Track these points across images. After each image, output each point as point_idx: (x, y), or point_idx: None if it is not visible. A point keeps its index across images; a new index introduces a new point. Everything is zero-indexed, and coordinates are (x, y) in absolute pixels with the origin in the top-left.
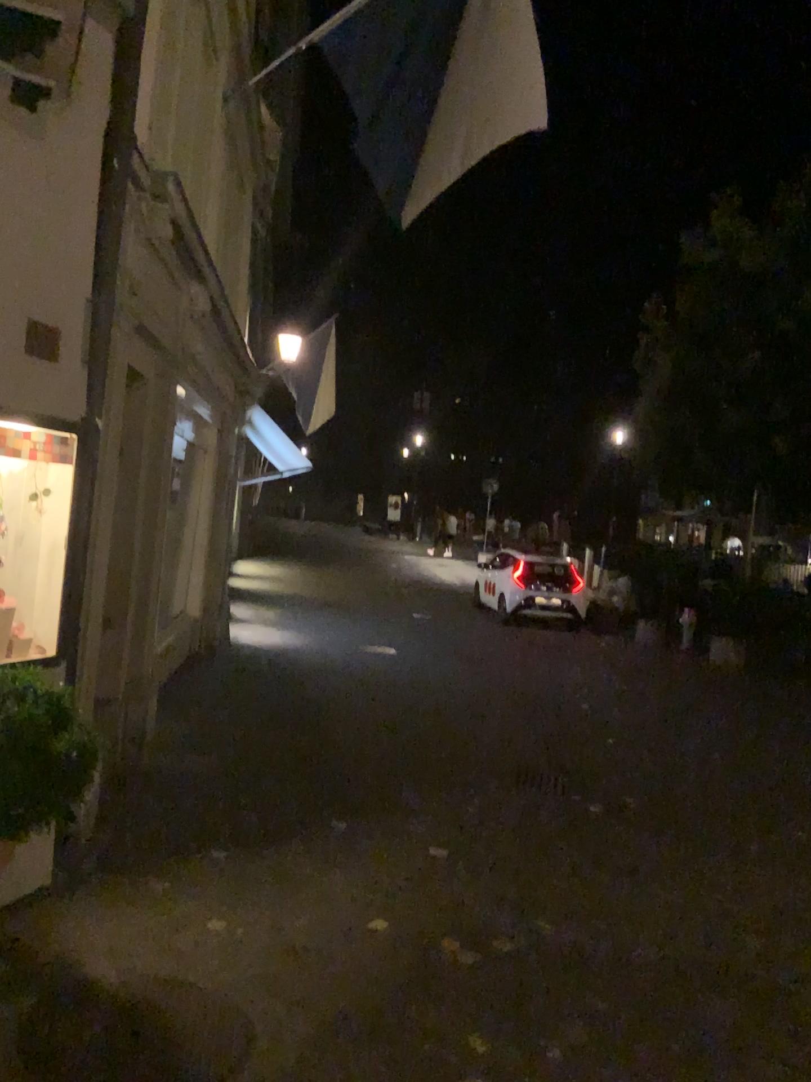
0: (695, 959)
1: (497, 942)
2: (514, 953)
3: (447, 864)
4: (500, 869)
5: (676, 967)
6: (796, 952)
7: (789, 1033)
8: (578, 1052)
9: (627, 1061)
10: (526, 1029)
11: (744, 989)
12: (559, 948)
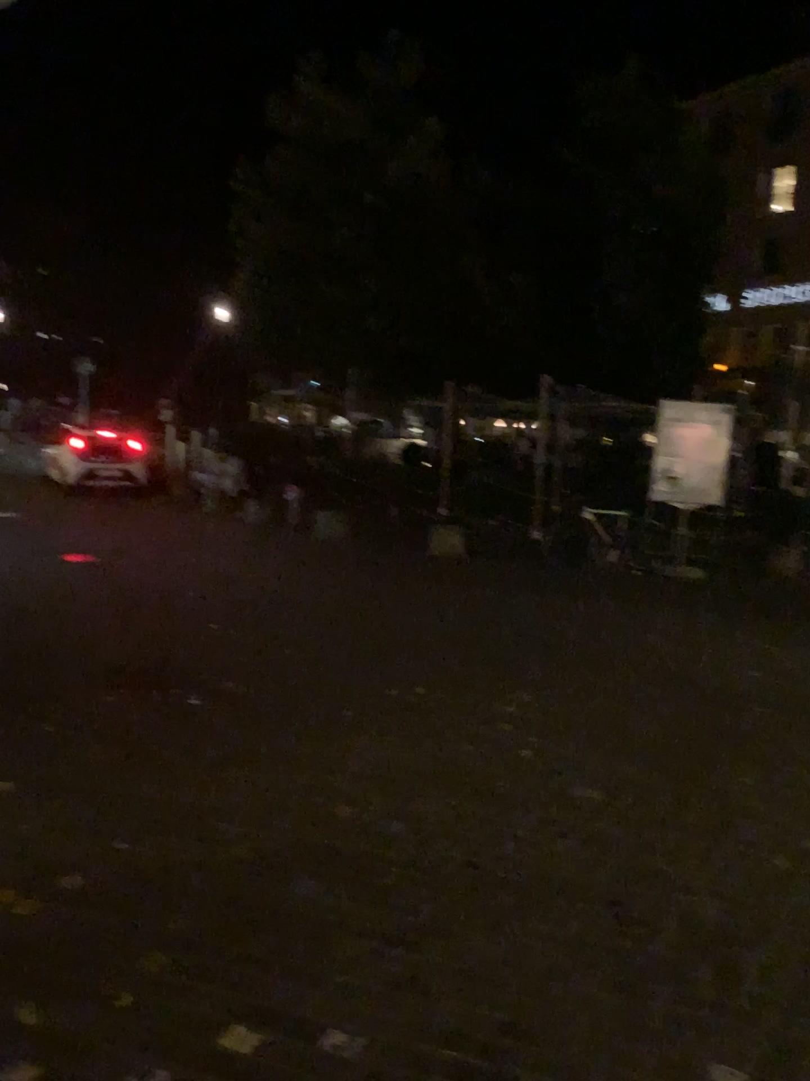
0: (286, 846)
1: (65, 879)
2: (84, 888)
3: (11, 797)
4: (77, 791)
5: (267, 858)
6: (384, 813)
7: (375, 901)
8: (153, 987)
9: (208, 982)
10: (92, 978)
11: (334, 865)
12: (139, 869)
